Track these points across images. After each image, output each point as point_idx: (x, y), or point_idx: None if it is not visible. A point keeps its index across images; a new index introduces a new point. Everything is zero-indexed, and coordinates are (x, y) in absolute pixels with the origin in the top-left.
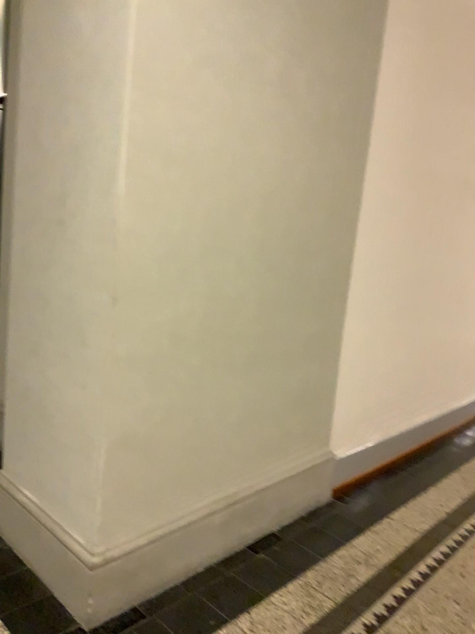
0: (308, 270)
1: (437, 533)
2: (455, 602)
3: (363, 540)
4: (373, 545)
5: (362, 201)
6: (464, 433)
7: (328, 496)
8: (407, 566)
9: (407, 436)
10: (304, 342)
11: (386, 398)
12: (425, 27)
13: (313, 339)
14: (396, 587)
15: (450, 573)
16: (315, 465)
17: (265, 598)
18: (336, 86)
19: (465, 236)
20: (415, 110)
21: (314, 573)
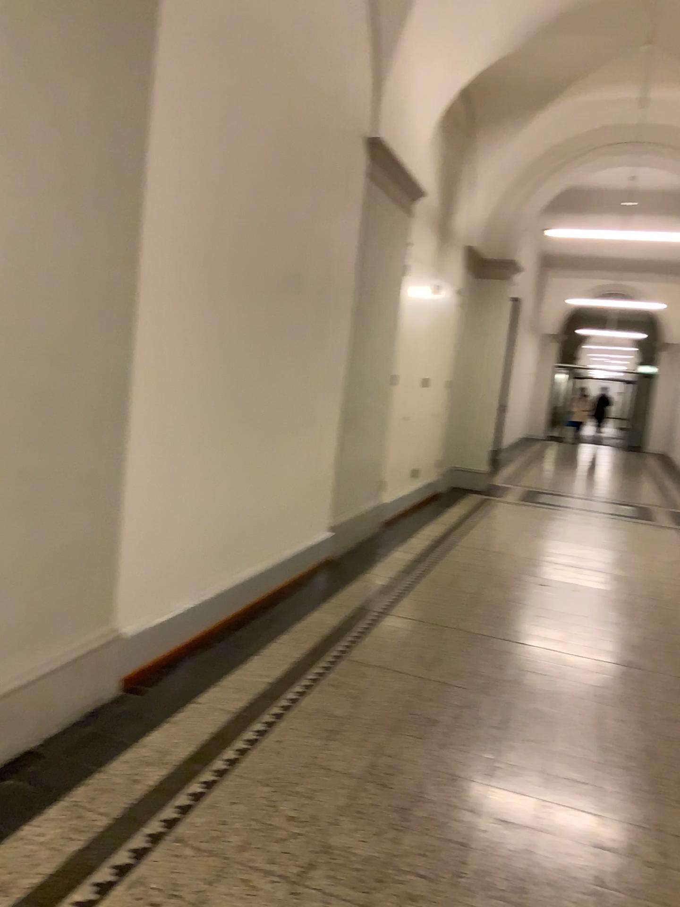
0: (58, 385)
1: (251, 712)
2: (261, 785)
3: (155, 737)
4: (167, 740)
5: (135, 293)
6: (300, 587)
7: (109, 690)
8: (208, 757)
9: (222, 598)
10: (57, 484)
11: (190, 552)
12: (209, 76)
13: (72, 478)
14: (191, 784)
15: (260, 753)
16: (87, 650)
17: (7, 836)
18: (83, 139)
19: (284, 340)
20: (203, 179)
21: (82, 791)
